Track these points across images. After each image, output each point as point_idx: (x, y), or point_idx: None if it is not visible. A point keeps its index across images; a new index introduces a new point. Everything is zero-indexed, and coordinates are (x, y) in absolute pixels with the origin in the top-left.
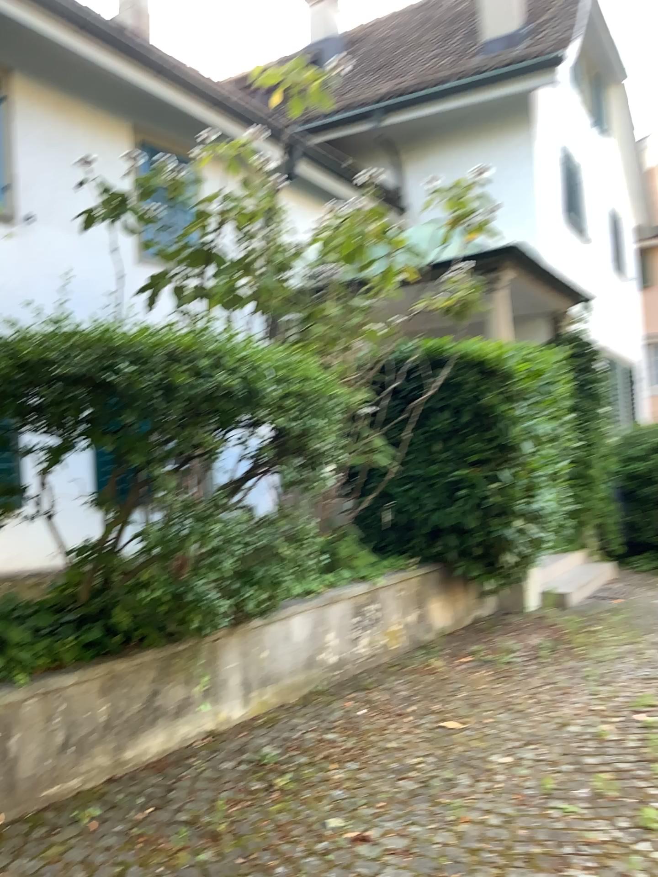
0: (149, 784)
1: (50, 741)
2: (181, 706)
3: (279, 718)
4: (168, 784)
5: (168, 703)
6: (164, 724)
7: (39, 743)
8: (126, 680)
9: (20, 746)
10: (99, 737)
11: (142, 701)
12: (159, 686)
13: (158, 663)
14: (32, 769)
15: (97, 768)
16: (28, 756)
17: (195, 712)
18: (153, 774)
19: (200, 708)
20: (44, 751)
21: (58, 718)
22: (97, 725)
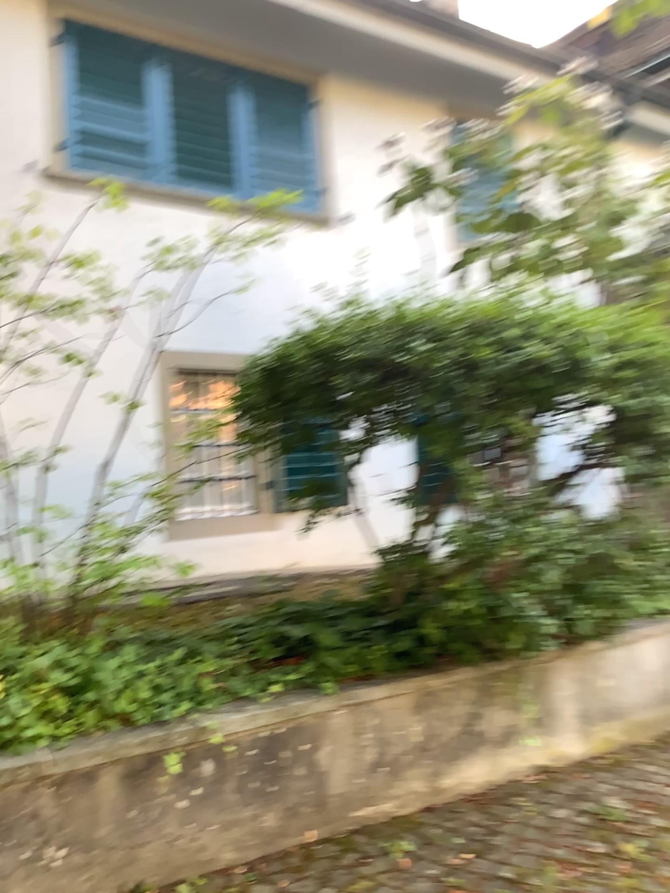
0: (470, 825)
1: (361, 759)
2: (507, 736)
3: (631, 765)
4: (492, 828)
5: (492, 731)
6: (487, 754)
7: (349, 760)
8: (442, 701)
9: (329, 761)
10: (413, 762)
11: (461, 726)
12: (480, 711)
13: (479, 684)
14: (343, 788)
15: (413, 795)
16: (338, 773)
17: (525, 745)
18: (475, 812)
19: (530, 741)
20: (355, 770)
21: (369, 735)
22: (412, 748)
